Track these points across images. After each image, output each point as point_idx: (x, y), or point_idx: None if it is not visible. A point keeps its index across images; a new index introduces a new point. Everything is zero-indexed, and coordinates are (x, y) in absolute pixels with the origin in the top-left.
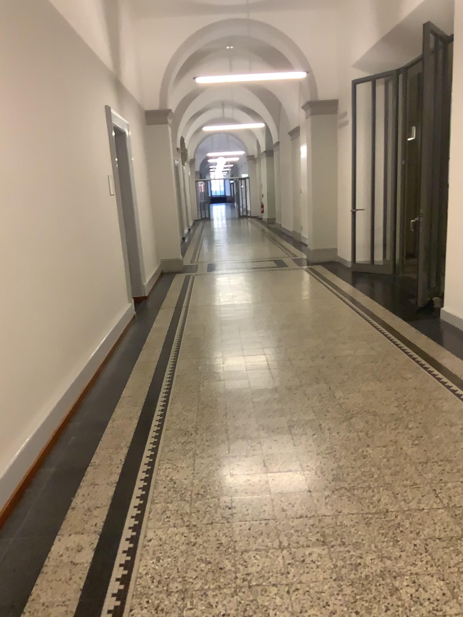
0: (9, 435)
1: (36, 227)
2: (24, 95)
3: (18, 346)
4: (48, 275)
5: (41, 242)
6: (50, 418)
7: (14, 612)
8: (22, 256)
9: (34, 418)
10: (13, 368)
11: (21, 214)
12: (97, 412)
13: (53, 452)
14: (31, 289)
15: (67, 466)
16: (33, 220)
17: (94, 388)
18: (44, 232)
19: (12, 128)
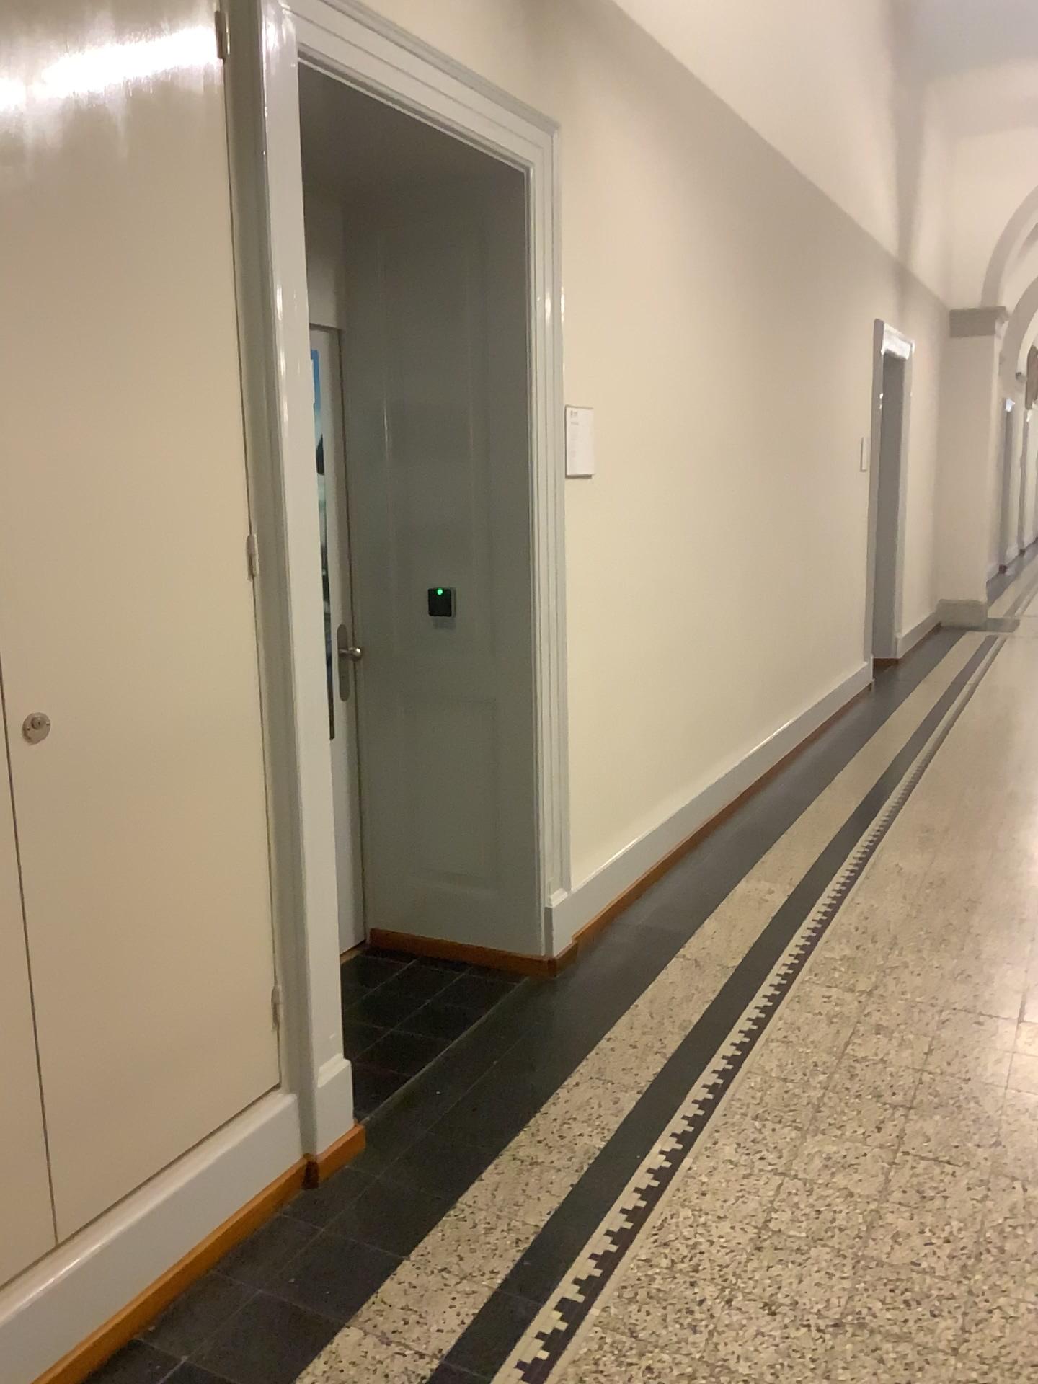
0: (698, 764)
1: (757, 512)
2: (767, 336)
3: (719, 660)
4: (761, 580)
5: (760, 533)
6: (740, 768)
7: (702, 914)
8: (738, 548)
9: (723, 758)
10: (711, 686)
11: (743, 494)
12: (800, 786)
13: (738, 813)
14: (741, 593)
15: (757, 827)
16: (755, 502)
17: (797, 763)
18: (765, 521)
19: (750, 382)
